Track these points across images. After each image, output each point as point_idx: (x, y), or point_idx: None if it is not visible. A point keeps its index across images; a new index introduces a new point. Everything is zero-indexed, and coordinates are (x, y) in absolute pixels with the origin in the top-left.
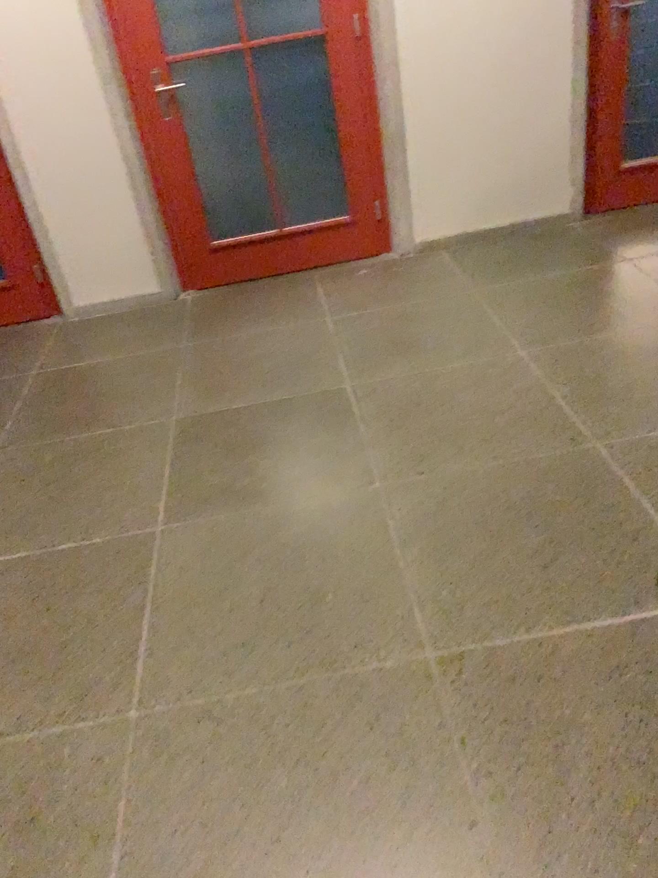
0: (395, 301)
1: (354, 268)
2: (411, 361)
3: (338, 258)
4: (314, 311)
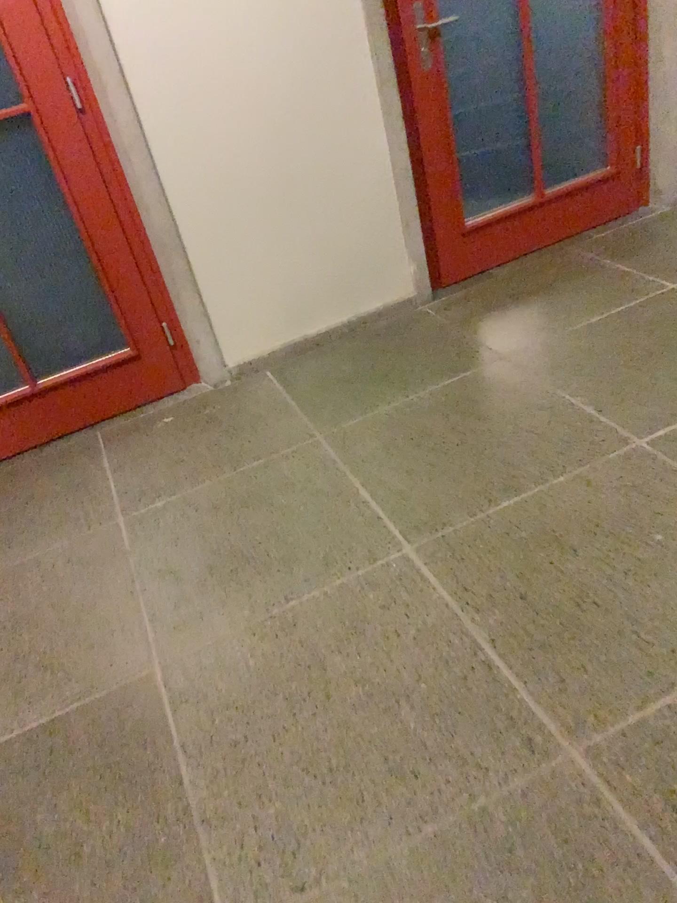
0: (214, 474)
1: (153, 419)
2: (250, 596)
3: (128, 408)
4: (99, 507)
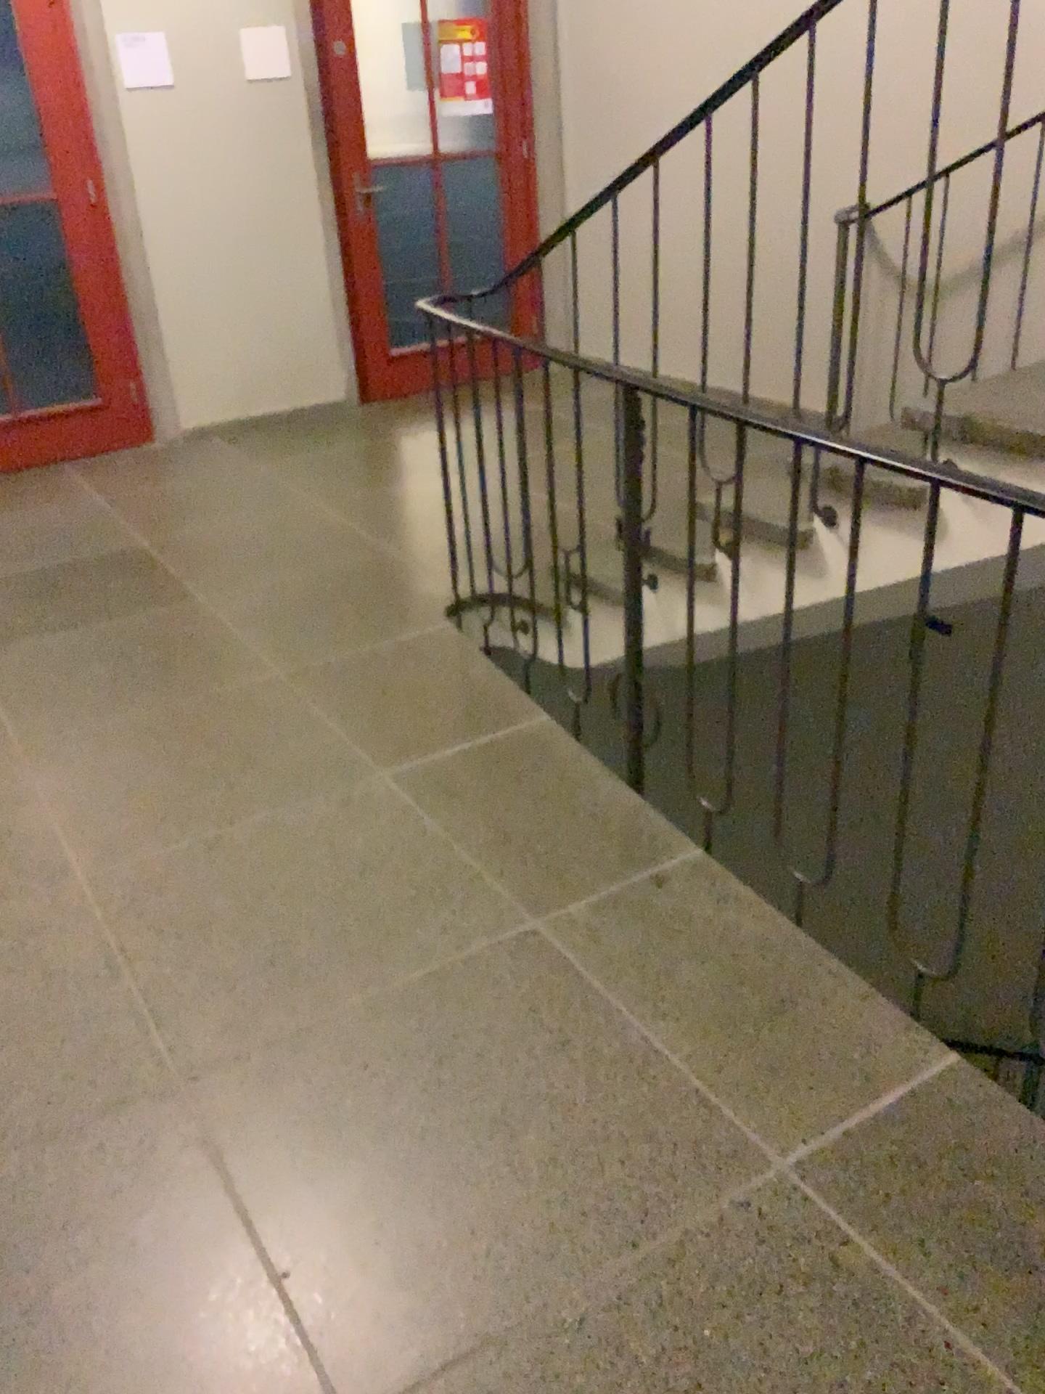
0: (175, 480)
1: (116, 459)
2: (207, 519)
3: (93, 450)
4: (79, 496)
